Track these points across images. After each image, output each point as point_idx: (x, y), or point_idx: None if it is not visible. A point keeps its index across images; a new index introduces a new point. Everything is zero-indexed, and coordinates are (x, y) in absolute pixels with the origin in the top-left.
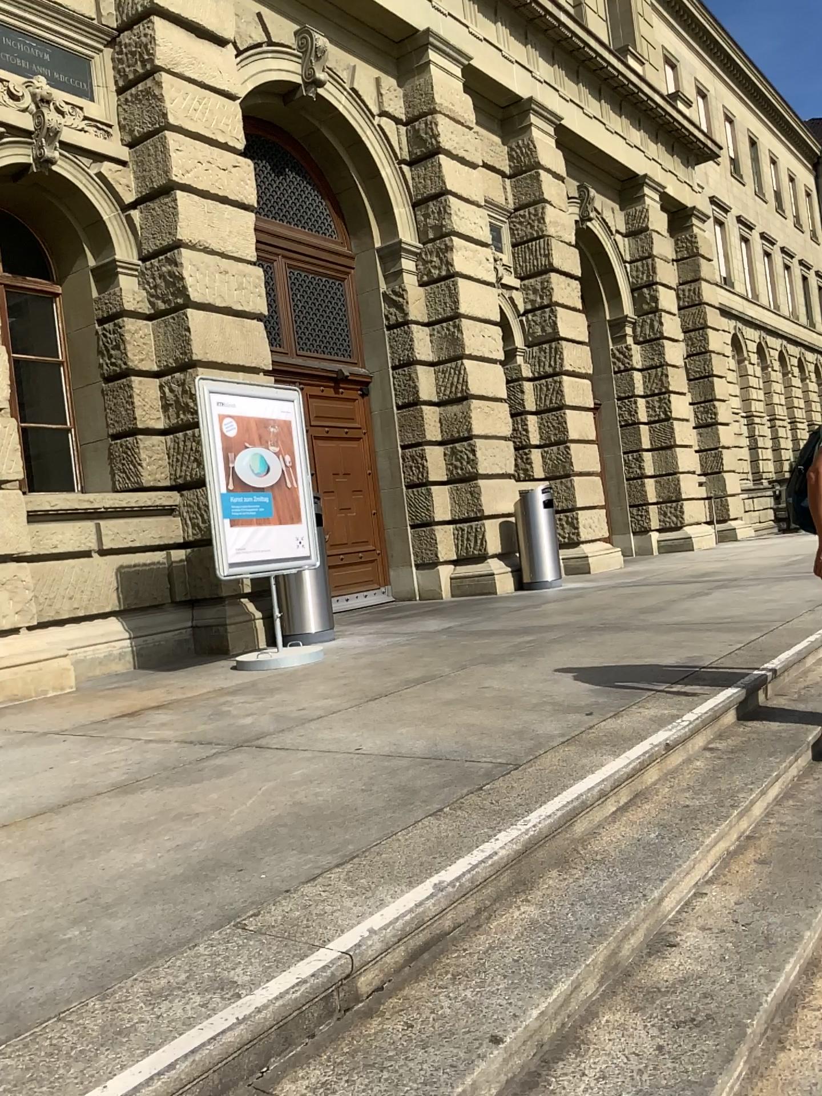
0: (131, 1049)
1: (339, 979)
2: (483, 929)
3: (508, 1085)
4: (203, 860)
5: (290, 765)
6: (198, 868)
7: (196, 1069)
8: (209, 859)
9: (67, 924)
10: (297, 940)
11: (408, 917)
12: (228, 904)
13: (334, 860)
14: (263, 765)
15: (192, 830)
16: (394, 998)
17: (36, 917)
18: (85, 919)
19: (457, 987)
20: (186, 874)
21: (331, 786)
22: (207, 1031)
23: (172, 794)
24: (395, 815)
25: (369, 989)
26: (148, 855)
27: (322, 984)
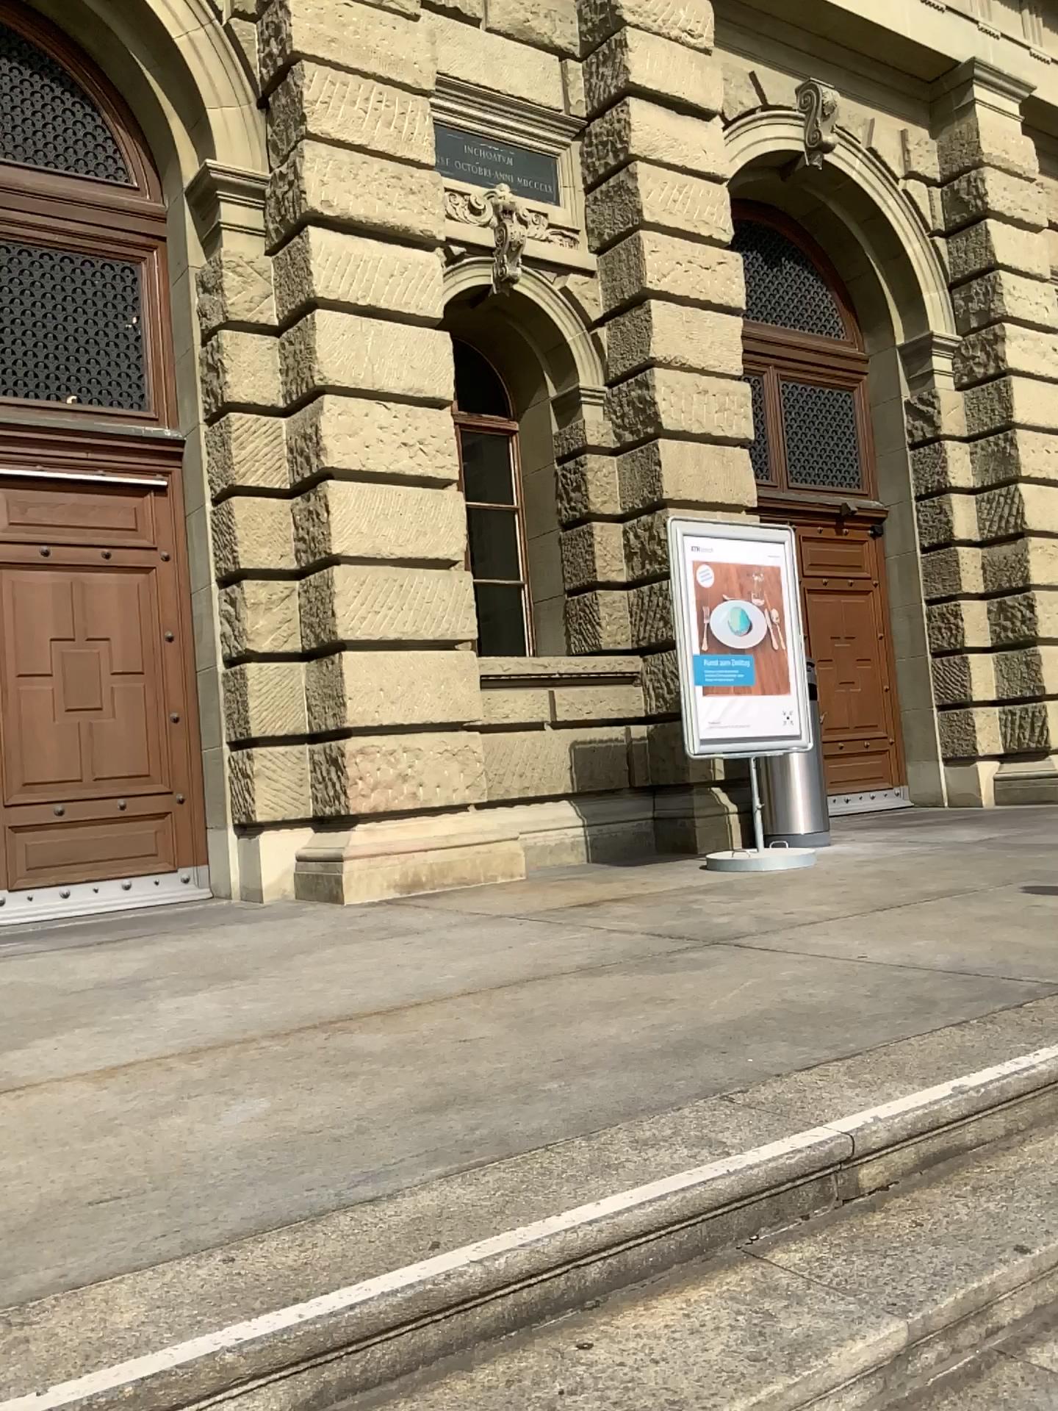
0: (628, 1179)
1: (845, 1163)
2: (1023, 1149)
3: (1047, 1310)
4: (686, 1041)
5: (782, 964)
6: (682, 1047)
7: (694, 1208)
8: (694, 1039)
9: (549, 1079)
10: (797, 1117)
11: (927, 1115)
12: (718, 1079)
13: (837, 1054)
14: (750, 961)
15: (673, 1014)
16: (908, 1197)
17: (518, 1070)
18: (567, 1076)
19: (985, 1198)
20: (669, 1050)
21: (832, 987)
22: (704, 1176)
23: (647, 980)
24: (911, 1019)
25: (879, 1184)
26: (625, 1032)
27: (826, 1160)
